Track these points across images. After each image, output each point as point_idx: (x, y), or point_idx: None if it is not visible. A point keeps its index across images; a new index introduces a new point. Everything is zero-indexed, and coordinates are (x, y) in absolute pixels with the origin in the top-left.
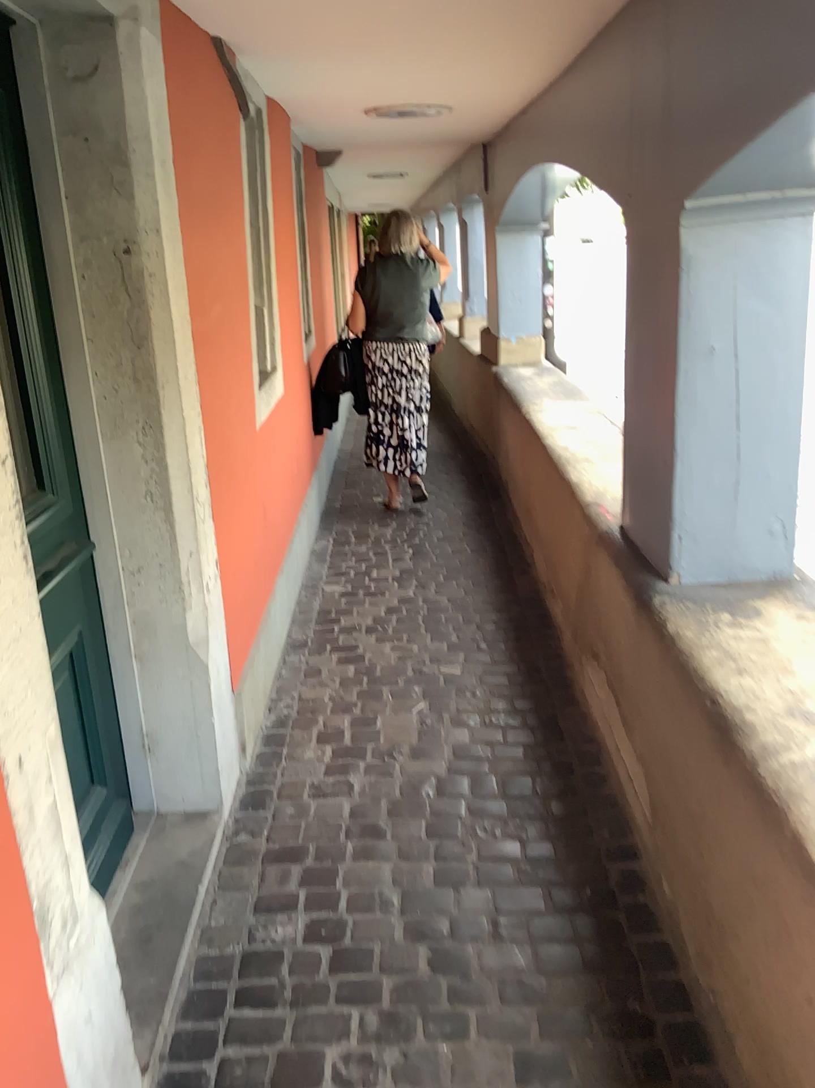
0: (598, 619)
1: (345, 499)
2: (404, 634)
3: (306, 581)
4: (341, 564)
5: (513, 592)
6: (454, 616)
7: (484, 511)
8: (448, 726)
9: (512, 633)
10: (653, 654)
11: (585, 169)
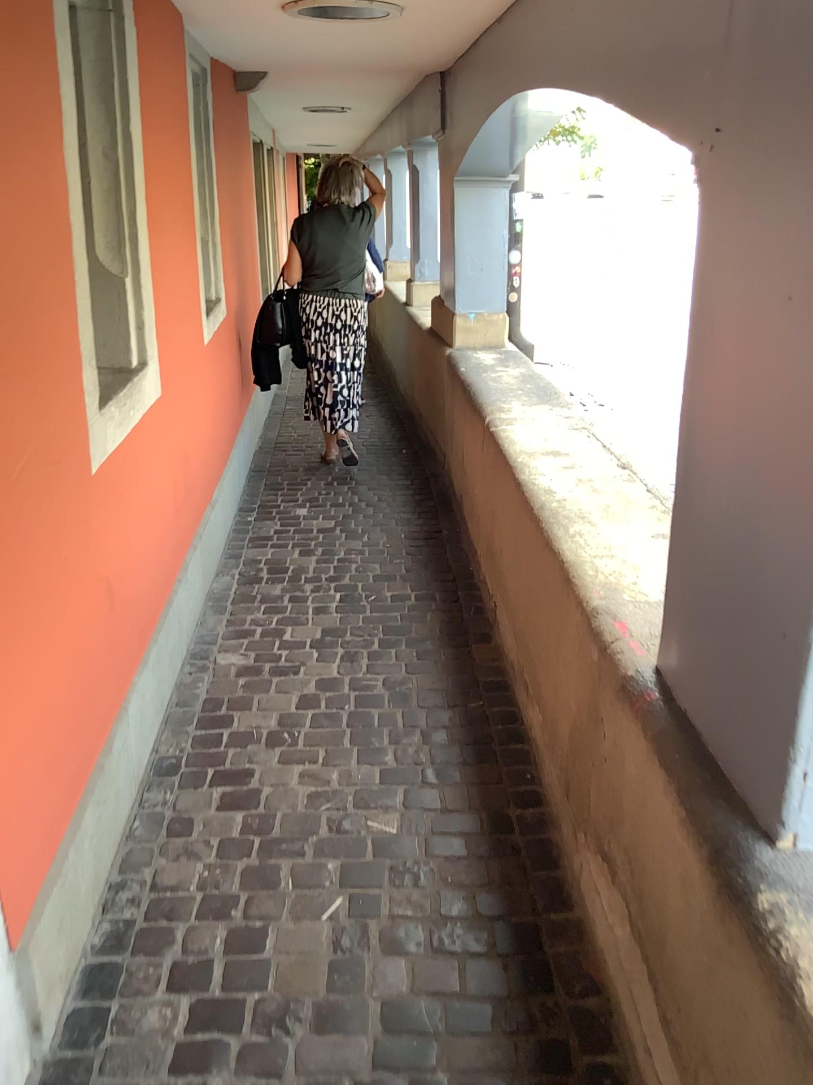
0: (612, 806)
1: (261, 511)
2: (320, 746)
3: (195, 644)
4: (246, 616)
5: (469, 669)
6: (390, 713)
7: (433, 534)
8: (375, 948)
9: (470, 747)
10: (767, 1029)
11: (611, 89)
